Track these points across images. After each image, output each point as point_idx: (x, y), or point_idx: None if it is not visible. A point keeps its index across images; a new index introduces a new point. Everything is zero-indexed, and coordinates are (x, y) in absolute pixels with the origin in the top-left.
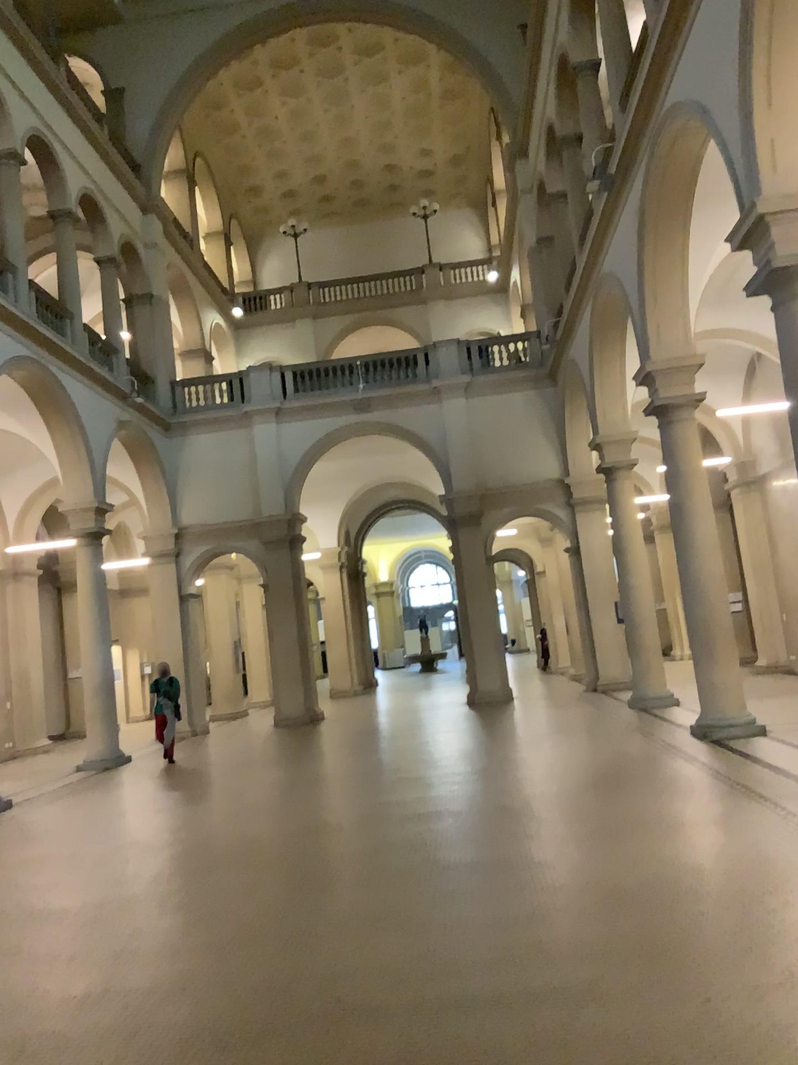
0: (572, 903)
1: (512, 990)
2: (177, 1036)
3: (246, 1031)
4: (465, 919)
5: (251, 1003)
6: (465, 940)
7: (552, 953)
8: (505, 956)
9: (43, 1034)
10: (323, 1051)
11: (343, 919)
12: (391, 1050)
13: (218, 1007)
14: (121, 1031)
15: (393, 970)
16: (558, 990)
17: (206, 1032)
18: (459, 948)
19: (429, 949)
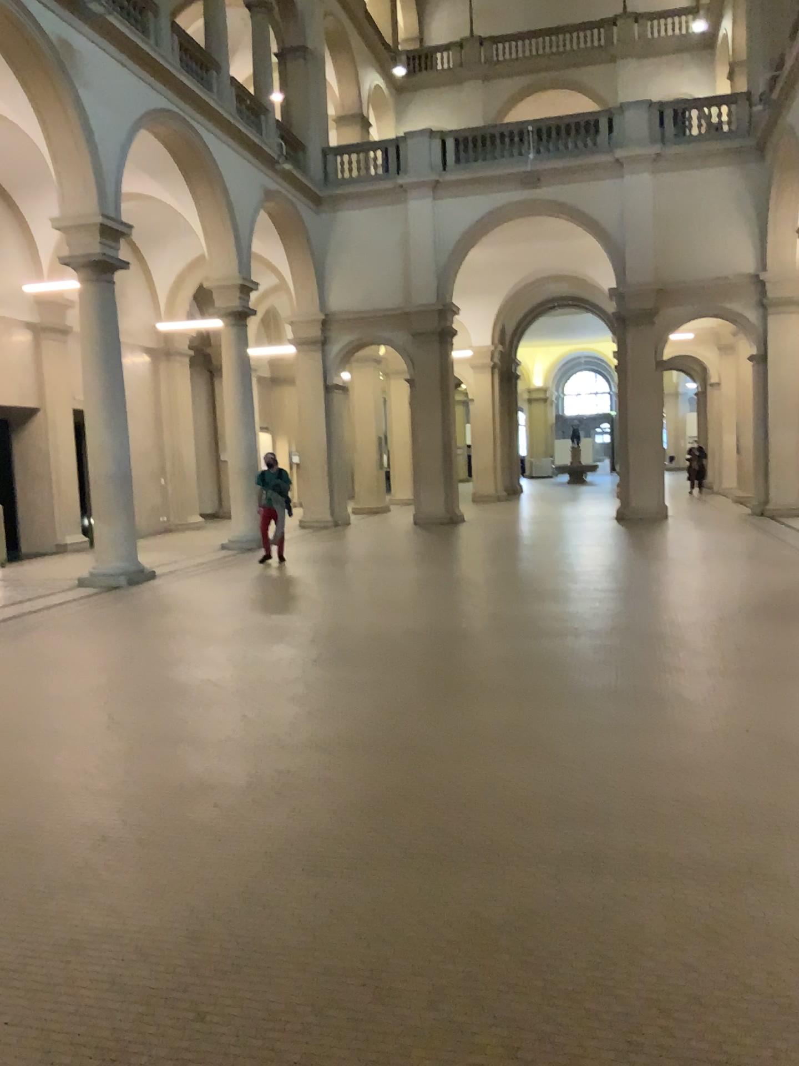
0: (735, 761)
1: (658, 863)
2: (263, 856)
3: (339, 862)
4: (604, 763)
5: (349, 830)
6: (602, 789)
7: (710, 822)
8: (650, 816)
9: (124, 831)
10: (423, 902)
11: (462, 743)
12: (504, 917)
13: (311, 829)
14: (205, 840)
15: (514, 814)
16: (717, 873)
17: (295, 857)
18: (594, 797)
19: (558, 794)
